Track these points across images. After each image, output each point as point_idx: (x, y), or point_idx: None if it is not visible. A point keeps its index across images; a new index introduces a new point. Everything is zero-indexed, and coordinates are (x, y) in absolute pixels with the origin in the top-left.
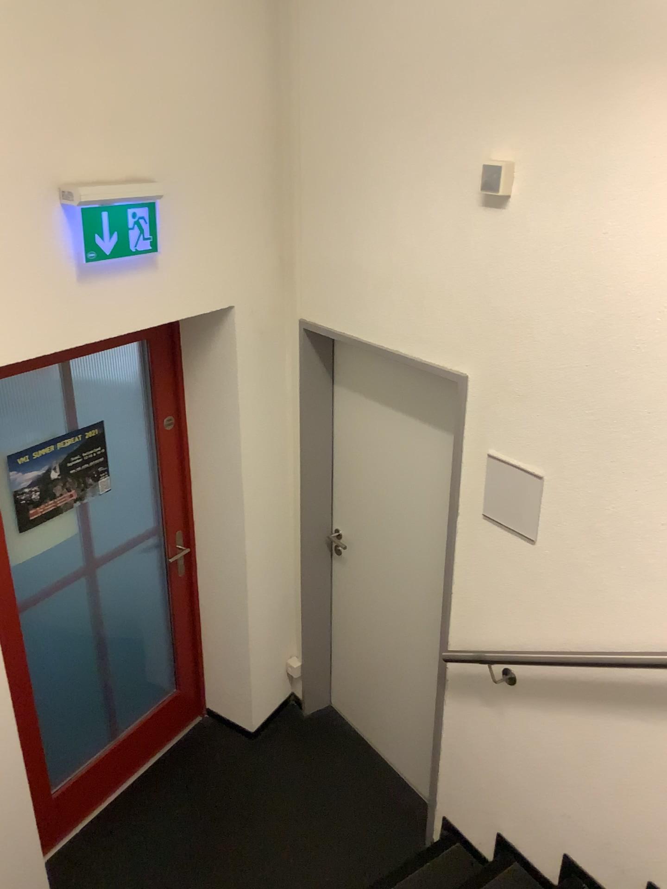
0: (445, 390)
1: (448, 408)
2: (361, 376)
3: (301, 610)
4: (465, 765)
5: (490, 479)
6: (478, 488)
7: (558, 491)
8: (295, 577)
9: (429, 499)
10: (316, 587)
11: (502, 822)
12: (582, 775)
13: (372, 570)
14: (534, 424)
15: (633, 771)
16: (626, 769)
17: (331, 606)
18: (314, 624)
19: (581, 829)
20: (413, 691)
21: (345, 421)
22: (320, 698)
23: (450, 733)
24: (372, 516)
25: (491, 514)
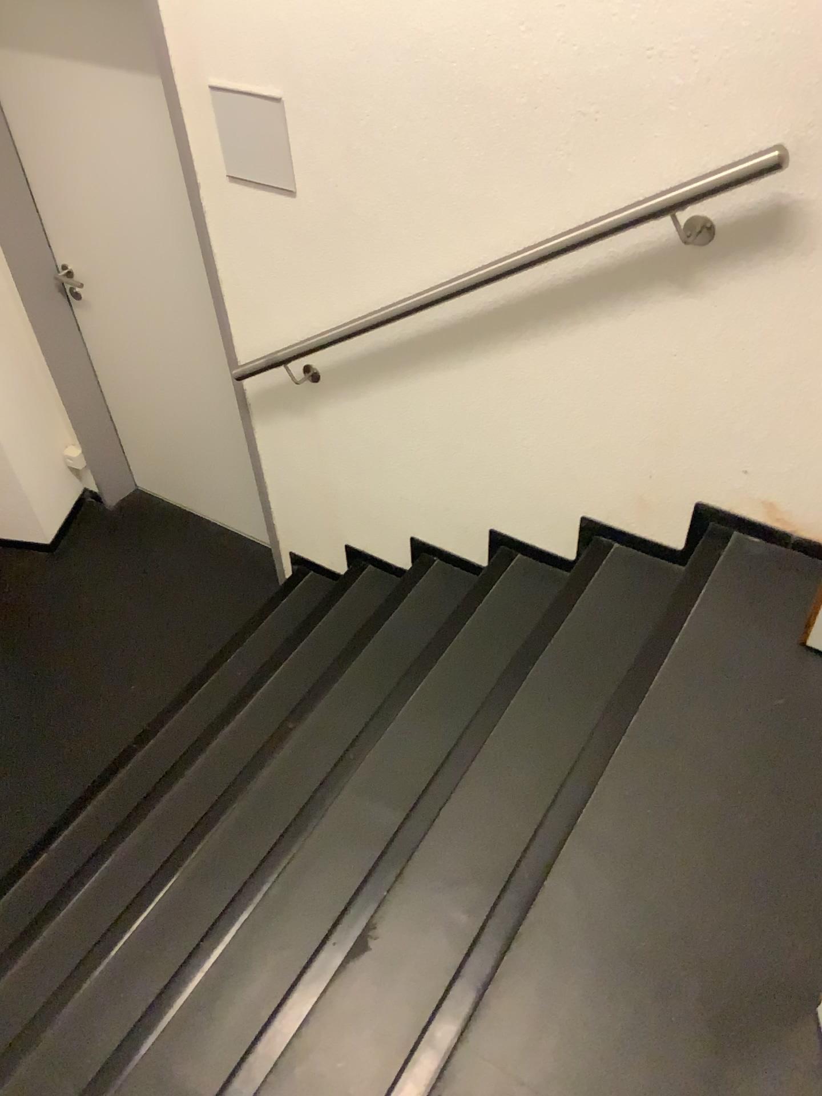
0: (134, 9)
1: (145, 38)
2: (14, 22)
3: (57, 385)
4: (293, 489)
5: (221, 124)
6: (211, 141)
7: (305, 114)
8: (32, 344)
9: (163, 182)
10: (65, 349)
11: (345, 531)
12: (408, 450)
13: (126, 304)
14: (253, 25)
15: (453, 425)
16: (447, 425)
17: (93, 369)
18: (79, 397)
19: (419, 505)
20: (219, 434)
21: (17, 101)
22: (119, 483)
23: (269, 461)
24: (102, 232)
25: (237, 173)
